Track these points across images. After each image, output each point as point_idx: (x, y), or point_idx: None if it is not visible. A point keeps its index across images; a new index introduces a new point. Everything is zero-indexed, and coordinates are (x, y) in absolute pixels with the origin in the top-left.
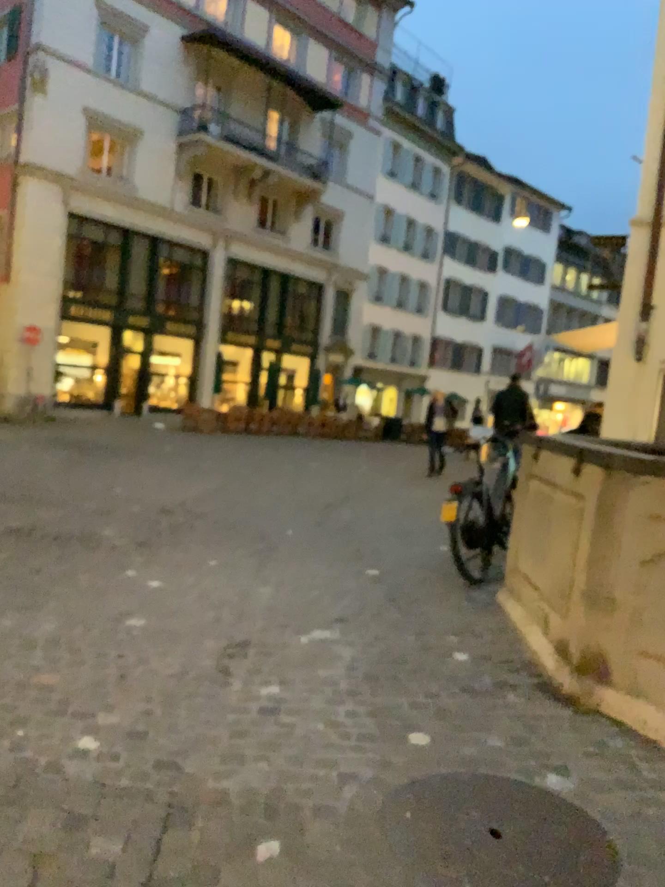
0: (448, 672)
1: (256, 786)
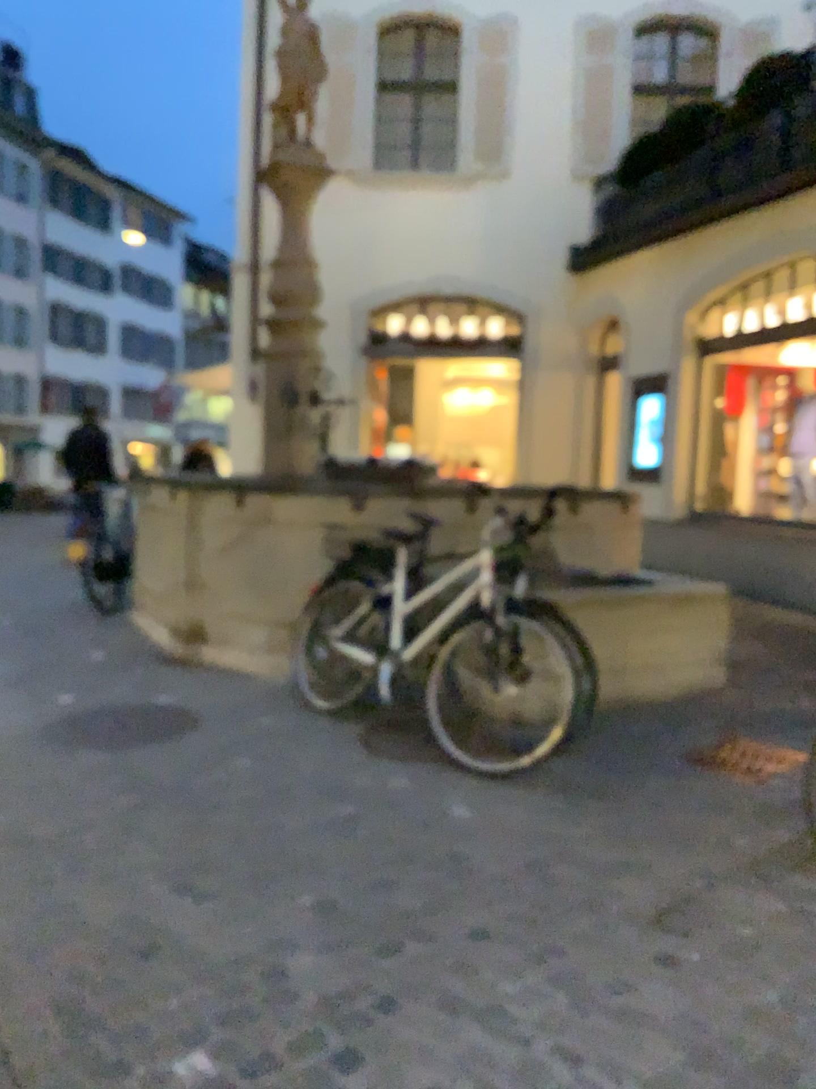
0: (89, 663)
1: None
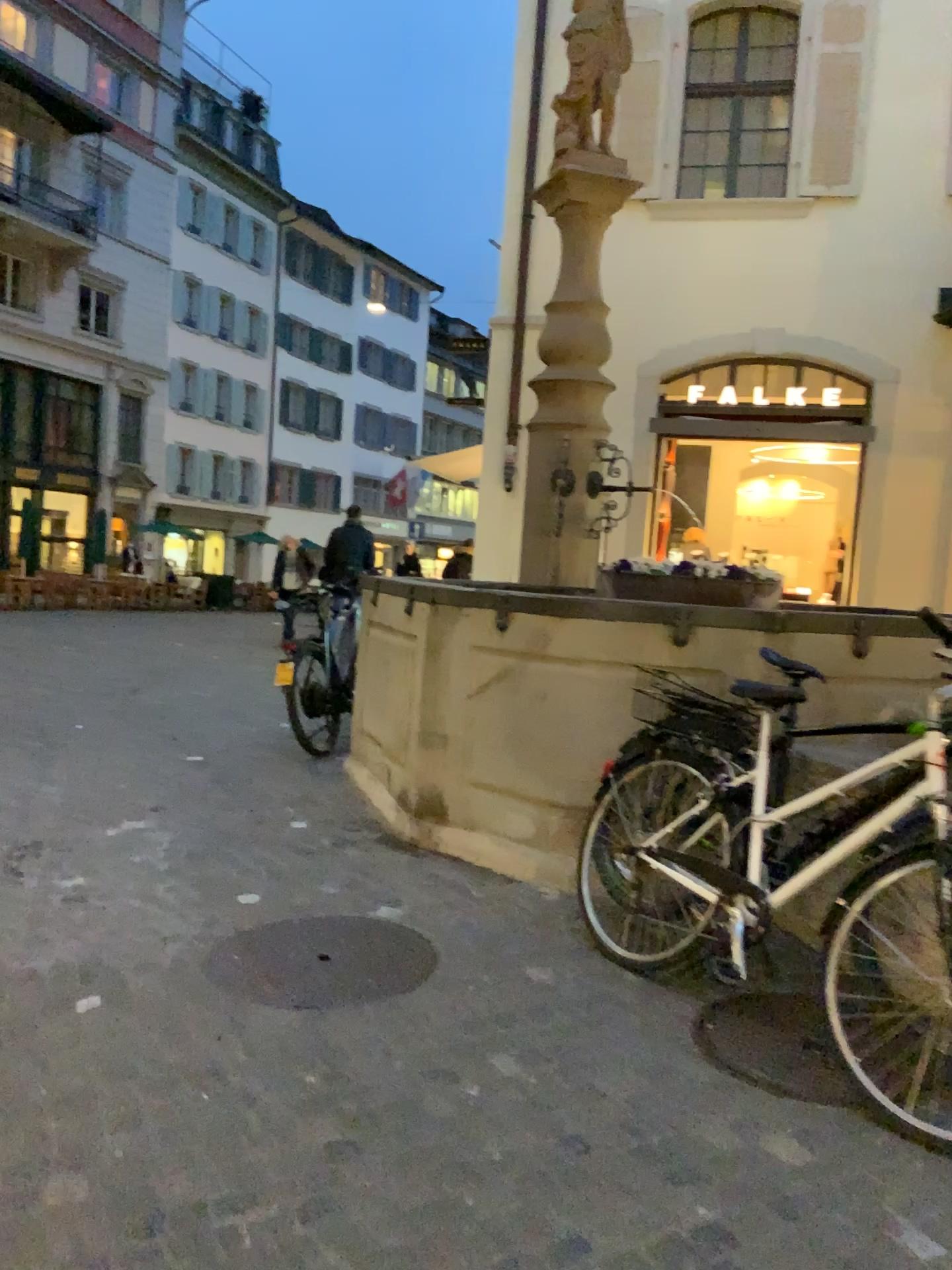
0: (283, 839)
1: (71, 956)
